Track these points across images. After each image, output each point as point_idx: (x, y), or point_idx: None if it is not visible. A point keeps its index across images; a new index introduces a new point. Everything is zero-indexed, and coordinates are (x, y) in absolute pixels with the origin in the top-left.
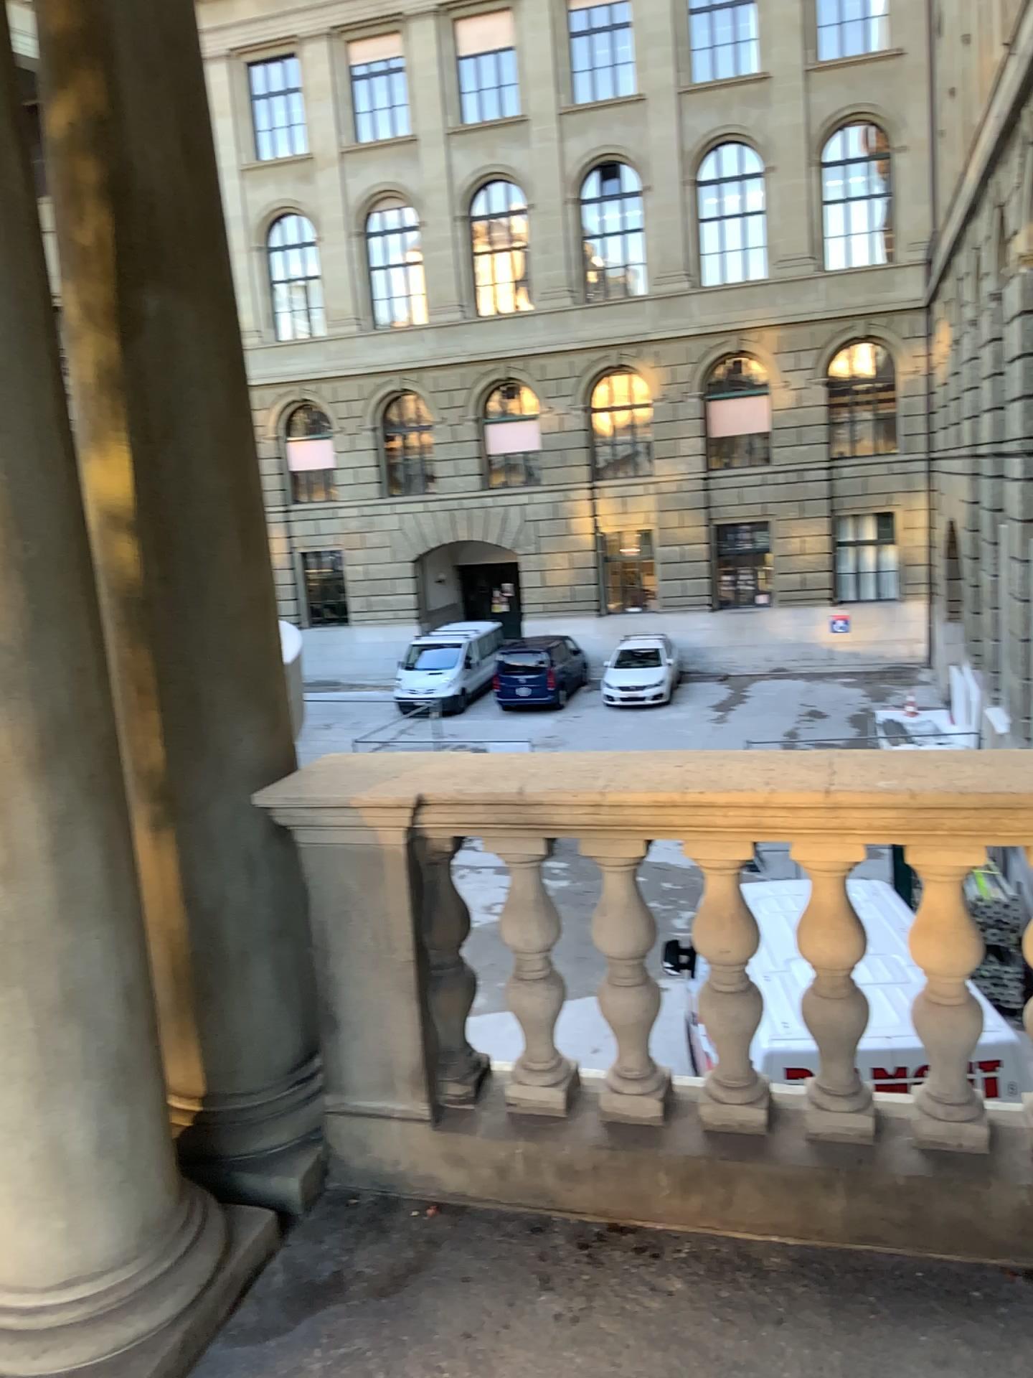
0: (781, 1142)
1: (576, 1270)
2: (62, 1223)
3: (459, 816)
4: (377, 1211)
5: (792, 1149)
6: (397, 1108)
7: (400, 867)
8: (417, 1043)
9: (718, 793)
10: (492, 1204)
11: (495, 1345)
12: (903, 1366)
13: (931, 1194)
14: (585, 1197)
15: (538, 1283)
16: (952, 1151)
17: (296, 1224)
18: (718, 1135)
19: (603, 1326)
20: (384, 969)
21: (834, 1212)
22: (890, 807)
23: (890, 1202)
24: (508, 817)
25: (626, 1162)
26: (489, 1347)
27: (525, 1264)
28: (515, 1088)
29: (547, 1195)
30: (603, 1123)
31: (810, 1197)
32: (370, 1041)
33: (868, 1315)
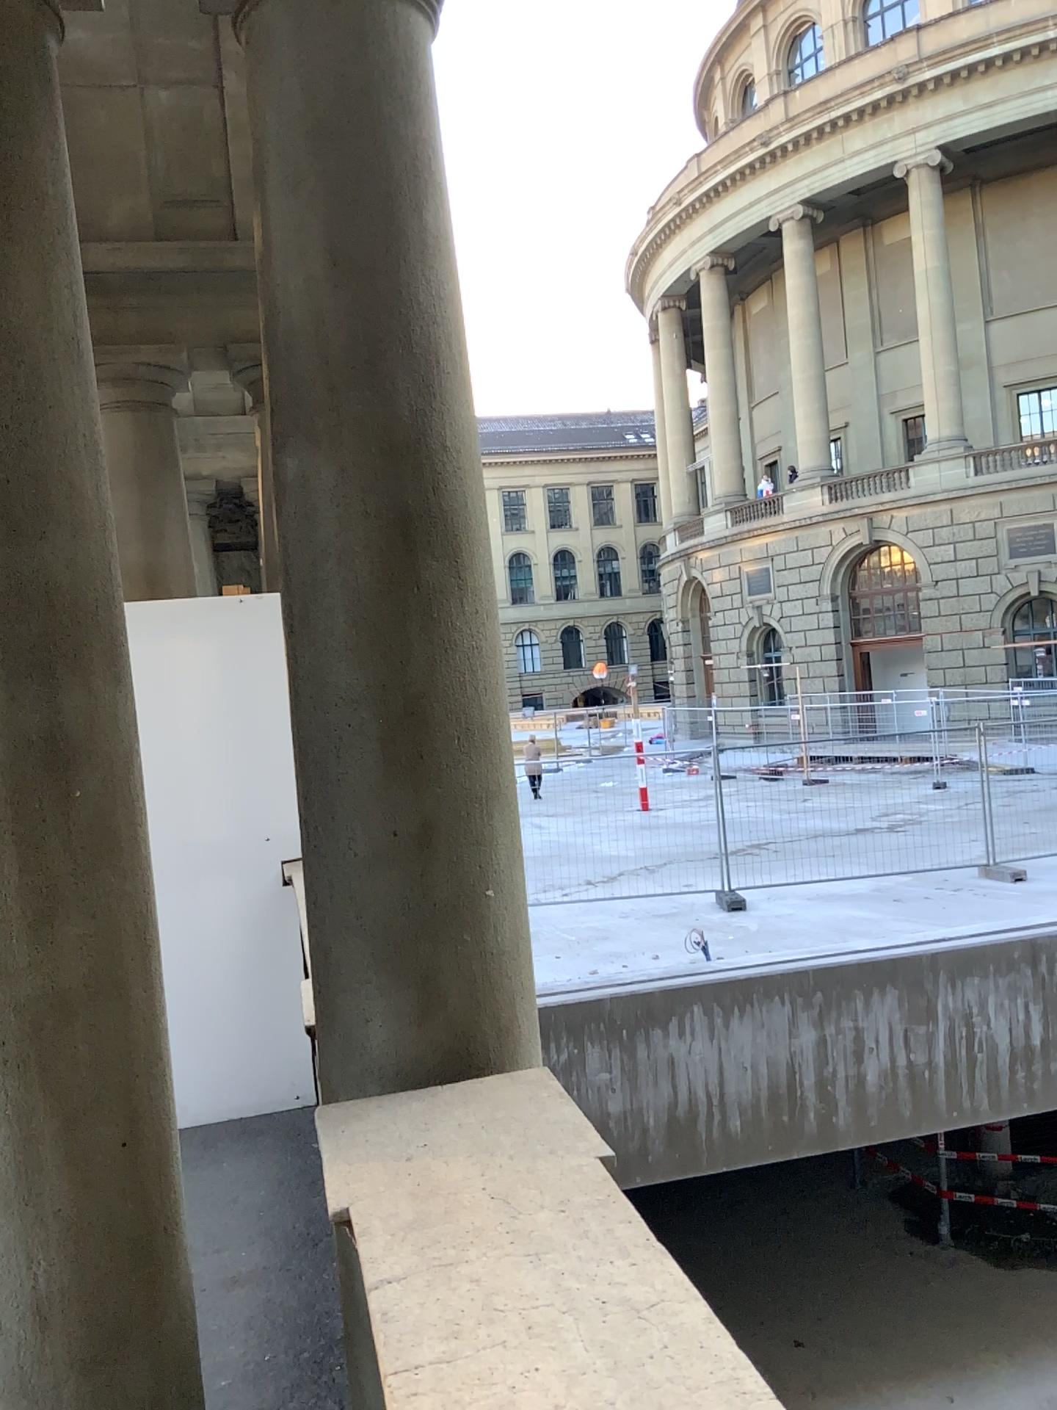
0: None
1: None
2: None
3: None
4: None
5: None
6: None
7: None
8: None
9: None
10: None
11: None
12: None
13: None
14: None
15: None
16: None
17: None
18: None
19: None
20: None
21: None
22: None
23: None
24: None
25: None
26: None
27: None
28: None
29: None
30: None
31: None
32: None
33: None
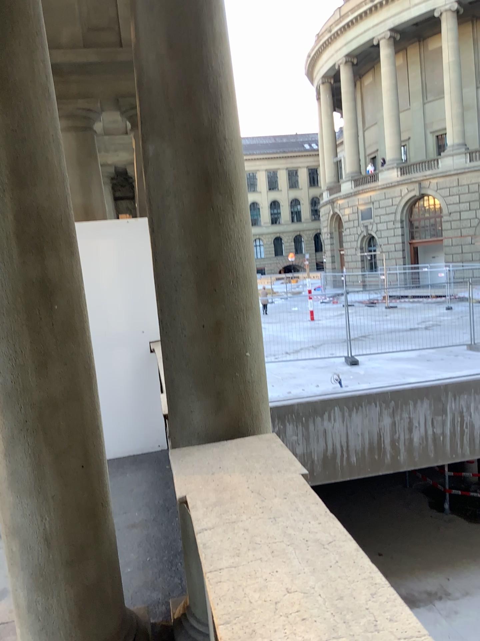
0: None
1: None
2: (20, 635)
3: None
4: None
5: None
6: None
7: None
8: None
9: None
10: None
11: None
12: None
13: None
14: None
15: None
16: None
17: None
18: None
19: None
20: None
21: None
22: None
23: None
24: None
25: None
26: None
27: None
28: None
29: None
30: None
31: None
32: None
33: None
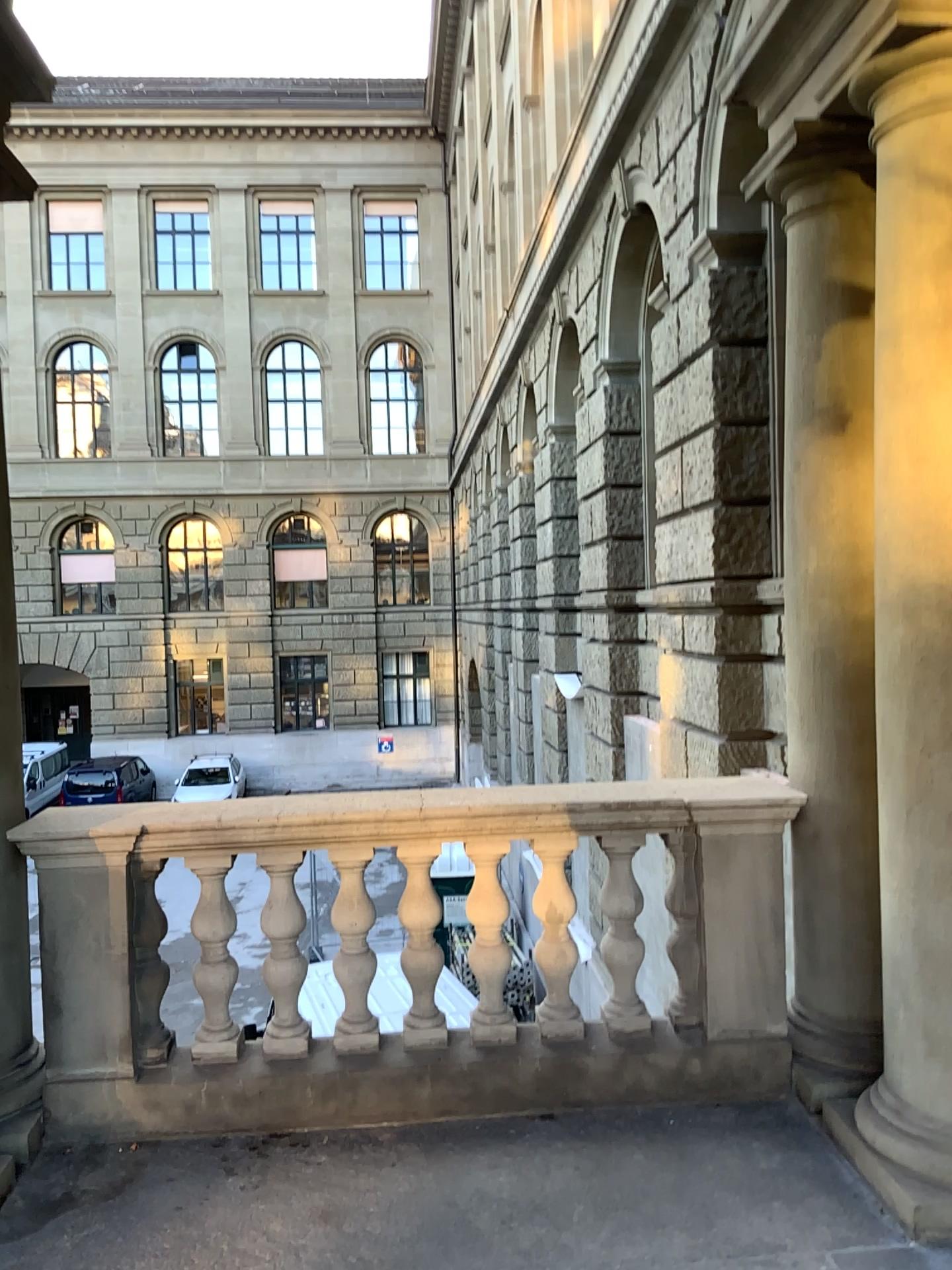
0: (389, 1055)
1: (251, 1160)
2: None
3: (169, 841)
4: (90, 1152)
5: (395, 1059)
6: (107, 1072)
7: (124, 880)
8: (125, 1018)
9: (351, 815)
10: (181, 1134)
11: (202, 1207)
12: (470, 1170)
13: (483, 1073)
14: (253, 1115)
15: (226, 1171)
16: (495, 1044)
17: (26, 1168)
18: (346, 1057)
19: (276, 1185)
20: (104, 961)
21: (423, 1096)
22: (456, 819)
23: (458, 1084)
24: (205, 840)
25: (283, 1085)
26: (198, 1209)
27: (213, 1163)
28: (200, 1045)
29: (225, 1119)
30: (265, 1061)
31: (407, 1089)
32: (88, 1019)
33: (448, 1150)
